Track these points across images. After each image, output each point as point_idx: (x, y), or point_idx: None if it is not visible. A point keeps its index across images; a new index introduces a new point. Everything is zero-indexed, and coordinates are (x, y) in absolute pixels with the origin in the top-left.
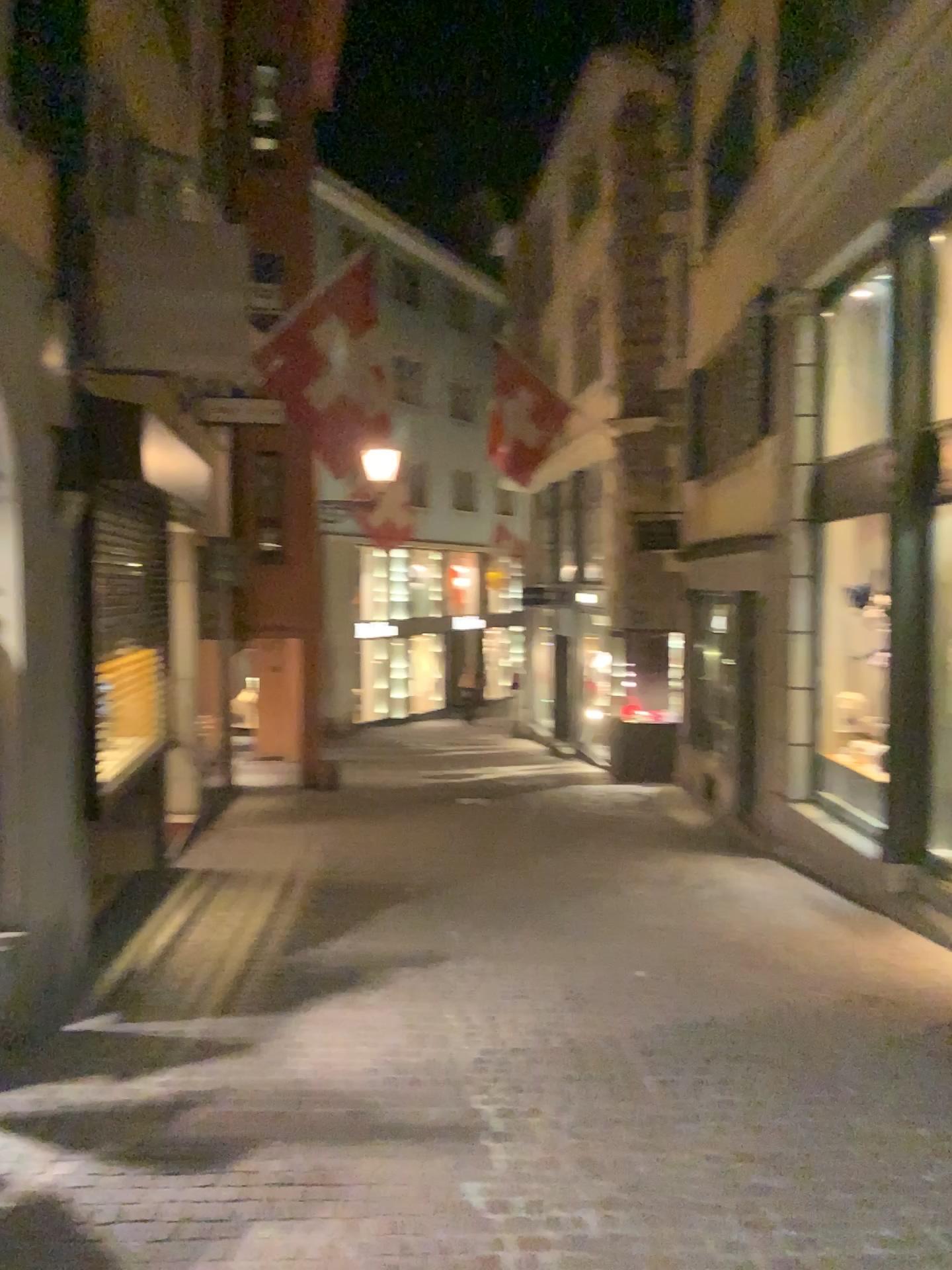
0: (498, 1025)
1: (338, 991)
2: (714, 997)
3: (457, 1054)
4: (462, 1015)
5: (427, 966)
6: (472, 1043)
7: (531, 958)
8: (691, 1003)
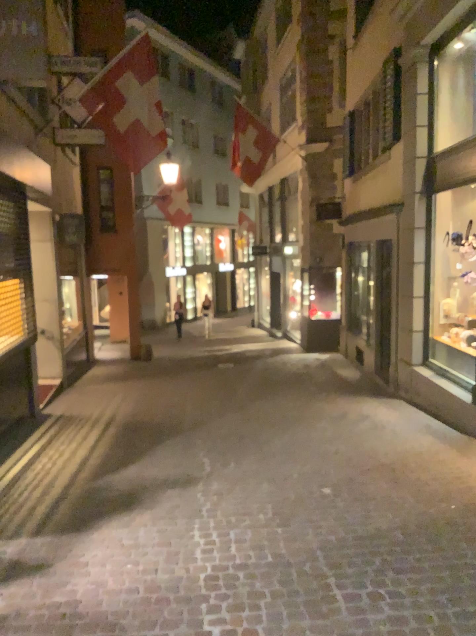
0: (228, 544)
1: (119, 514)
2: (381, 514)
3: (195, 575)
4: (203, 534)
5: (183, 489)
6: (207, 563)
7: (254, 481)
8: (365, 519)
